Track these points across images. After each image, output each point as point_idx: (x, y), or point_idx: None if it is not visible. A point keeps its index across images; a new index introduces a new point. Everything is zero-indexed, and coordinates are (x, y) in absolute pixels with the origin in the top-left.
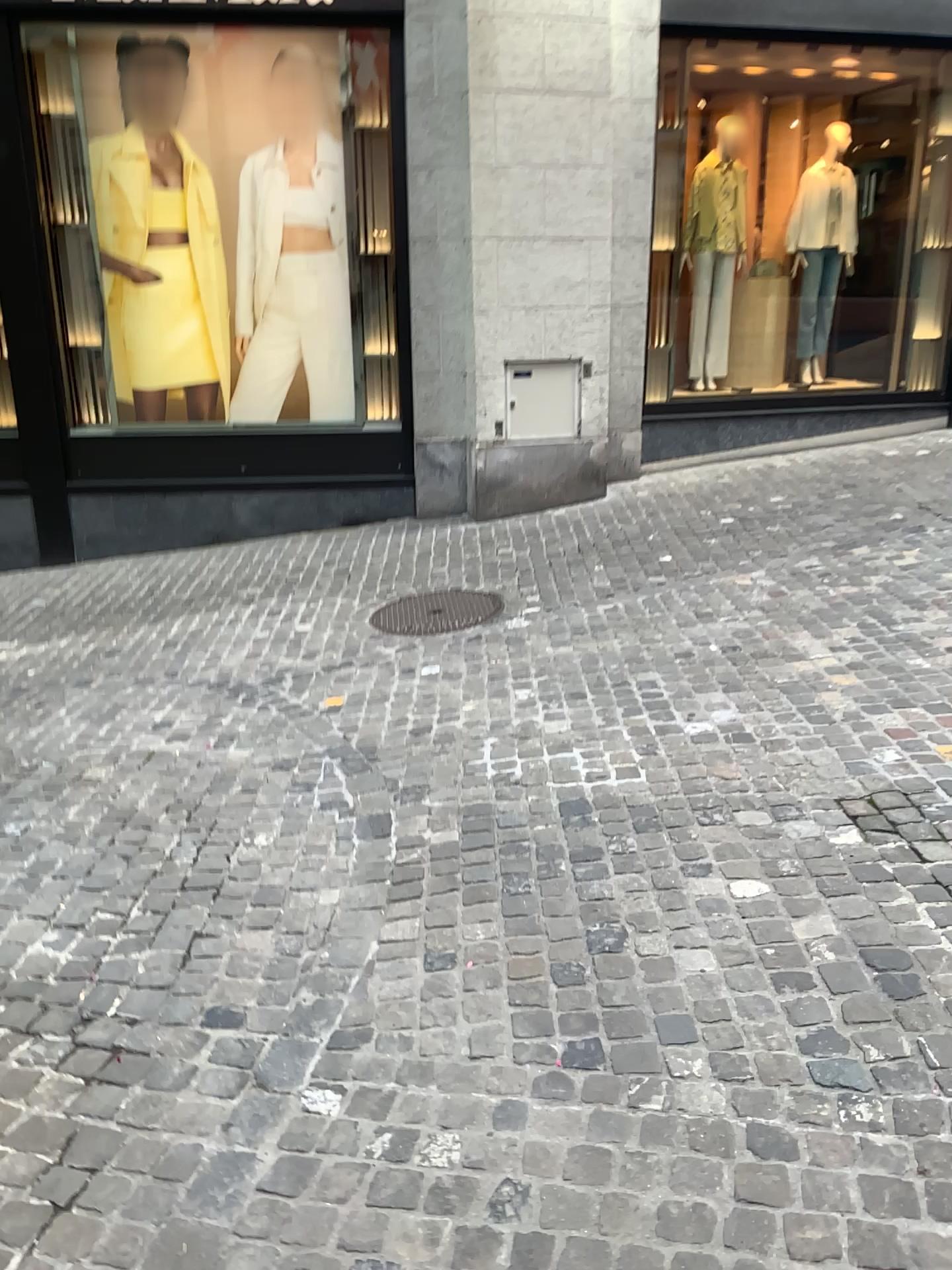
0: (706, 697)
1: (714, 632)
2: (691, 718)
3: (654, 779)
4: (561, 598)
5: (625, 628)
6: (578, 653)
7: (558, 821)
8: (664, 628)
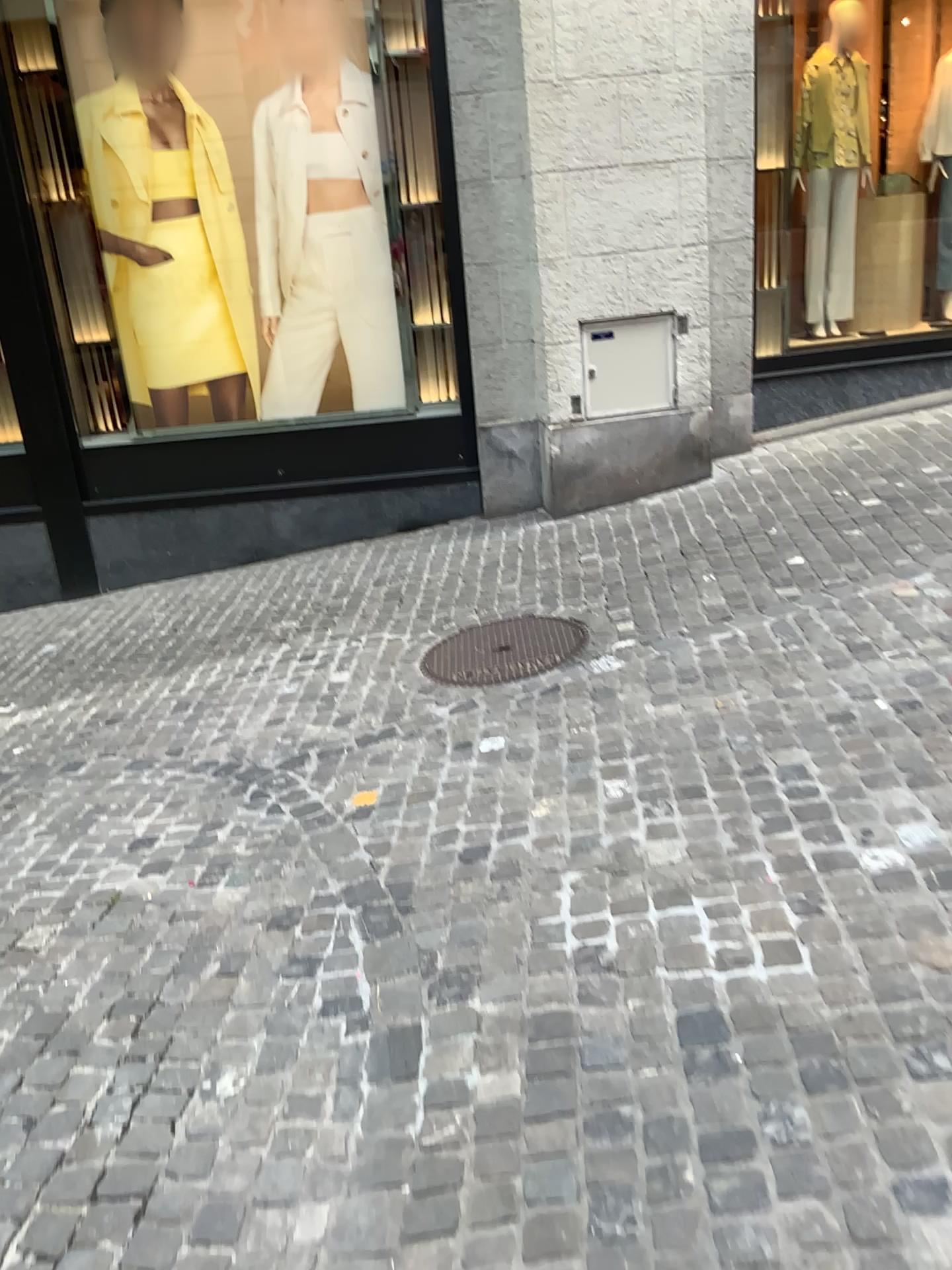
0: (883, 800)
1: (878, 680)
2: (865, 841)
3: (823, 972)
4: (662, 627)
5: (750, 674)
6: (689, 717)
7: (676, 1061)
8: (804, 674)
